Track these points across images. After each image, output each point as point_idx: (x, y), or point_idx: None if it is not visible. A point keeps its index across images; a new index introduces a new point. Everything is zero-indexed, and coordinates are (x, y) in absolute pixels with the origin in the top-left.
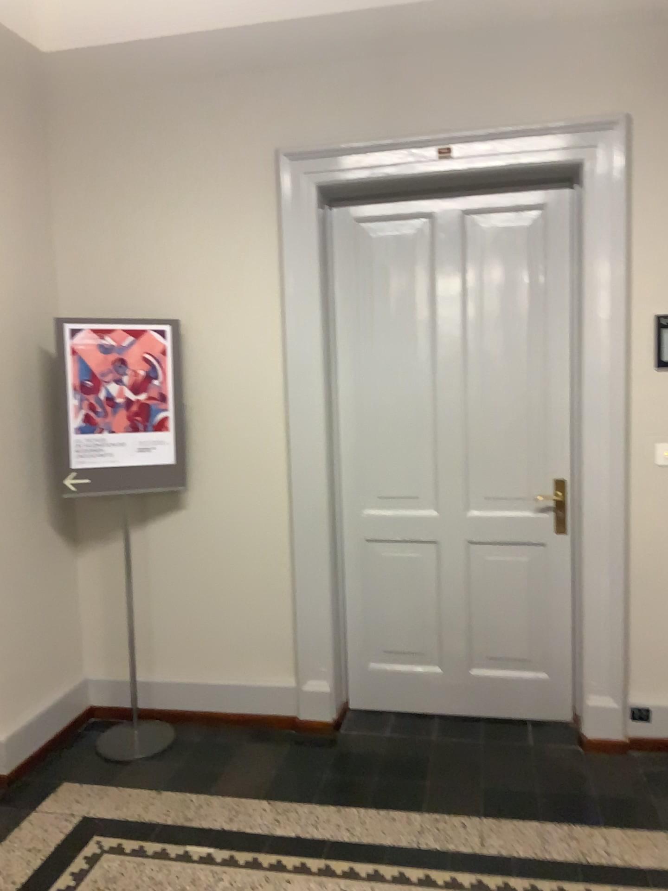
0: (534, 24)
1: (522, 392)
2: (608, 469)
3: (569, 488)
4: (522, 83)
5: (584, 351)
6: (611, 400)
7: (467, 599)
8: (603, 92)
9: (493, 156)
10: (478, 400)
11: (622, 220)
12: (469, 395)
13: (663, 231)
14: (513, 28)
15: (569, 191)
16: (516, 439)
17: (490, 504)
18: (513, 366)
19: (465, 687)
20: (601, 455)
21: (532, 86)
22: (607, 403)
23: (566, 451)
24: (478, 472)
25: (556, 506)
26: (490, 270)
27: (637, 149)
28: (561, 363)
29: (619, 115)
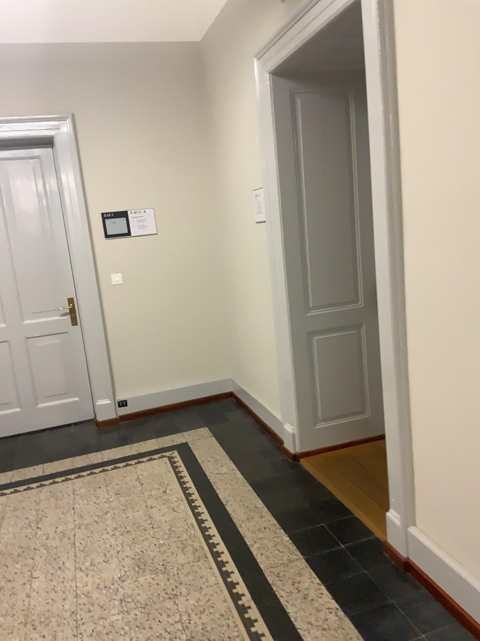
0: (17, 62)
1: (41, 253)
2: (87, 286)
3: (73, 299)
4: (15, 92)
5: (69, 229)
6: (83, 253)
7: (27, 365)
8: (58, 101)
9: (4, 131)
10: (18, 259)
11: (76, 165)
12: (12, 256)
13: (95, 170)
14: (6, 62)
15: (50, 148)
16: (41, 277)
17: (33, 313)
18: (35, 239)
19: (33, 411)
20: (83, 280)
21: (21, 94)
22: (82, 254)
23: (69, 281)
24: (23, 297)
25: (67, 309)
26: (14, 189)
27: (78, 130)
28: (60, 236)
29: (67, 112)
